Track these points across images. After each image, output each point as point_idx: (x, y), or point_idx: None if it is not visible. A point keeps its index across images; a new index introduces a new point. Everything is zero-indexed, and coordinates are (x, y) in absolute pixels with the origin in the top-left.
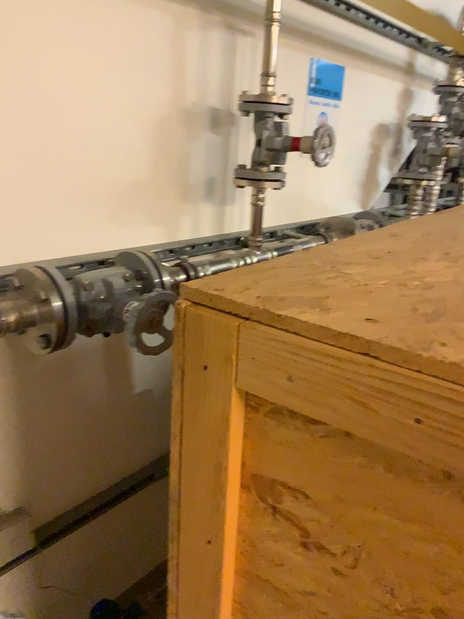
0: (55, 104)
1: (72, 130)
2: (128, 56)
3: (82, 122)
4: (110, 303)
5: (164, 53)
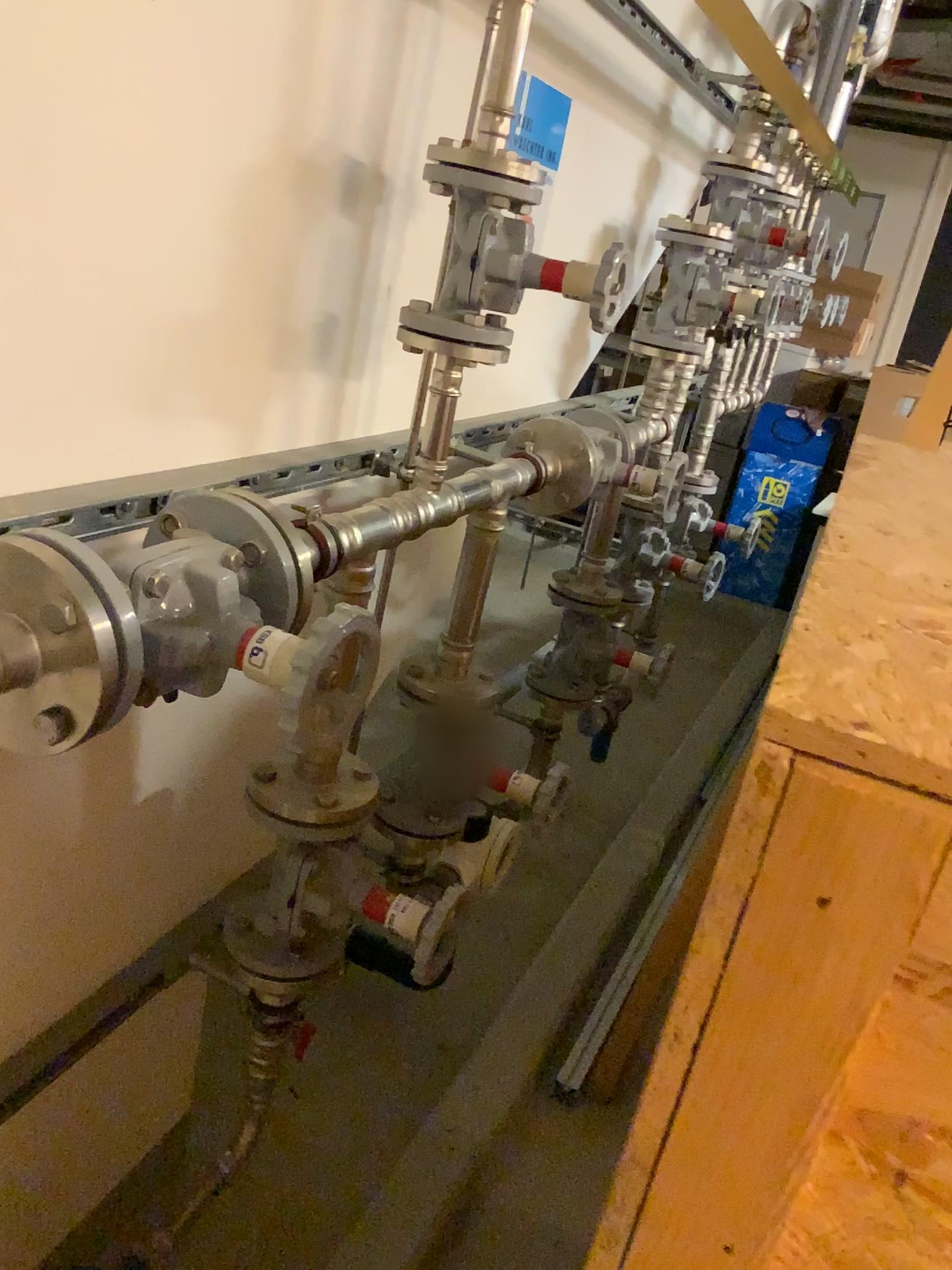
0: (43, 109)
1: (75, 182)
2: (209, 14)
3: (97, 163)
4: (202, 627)
5: (281, 20)
